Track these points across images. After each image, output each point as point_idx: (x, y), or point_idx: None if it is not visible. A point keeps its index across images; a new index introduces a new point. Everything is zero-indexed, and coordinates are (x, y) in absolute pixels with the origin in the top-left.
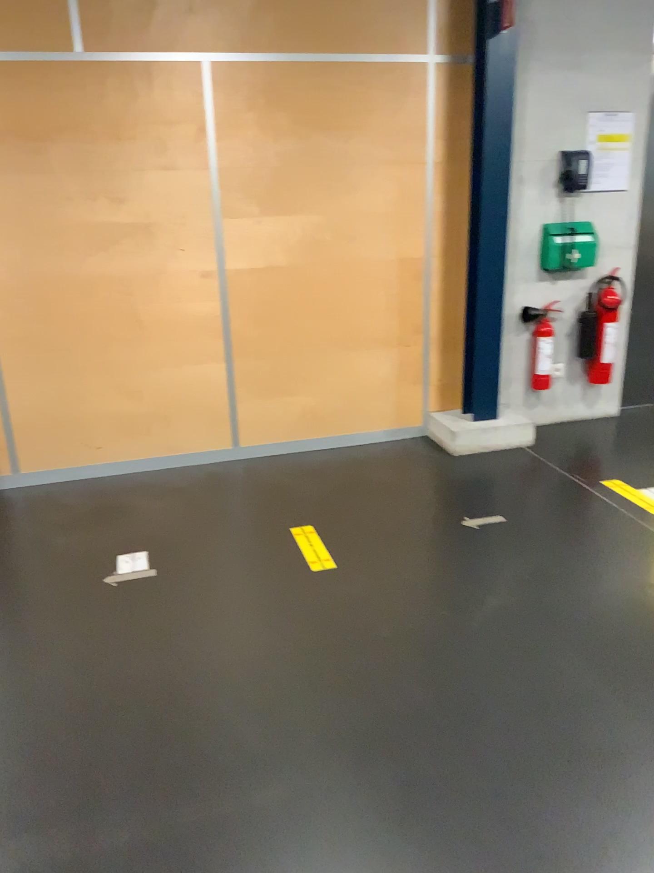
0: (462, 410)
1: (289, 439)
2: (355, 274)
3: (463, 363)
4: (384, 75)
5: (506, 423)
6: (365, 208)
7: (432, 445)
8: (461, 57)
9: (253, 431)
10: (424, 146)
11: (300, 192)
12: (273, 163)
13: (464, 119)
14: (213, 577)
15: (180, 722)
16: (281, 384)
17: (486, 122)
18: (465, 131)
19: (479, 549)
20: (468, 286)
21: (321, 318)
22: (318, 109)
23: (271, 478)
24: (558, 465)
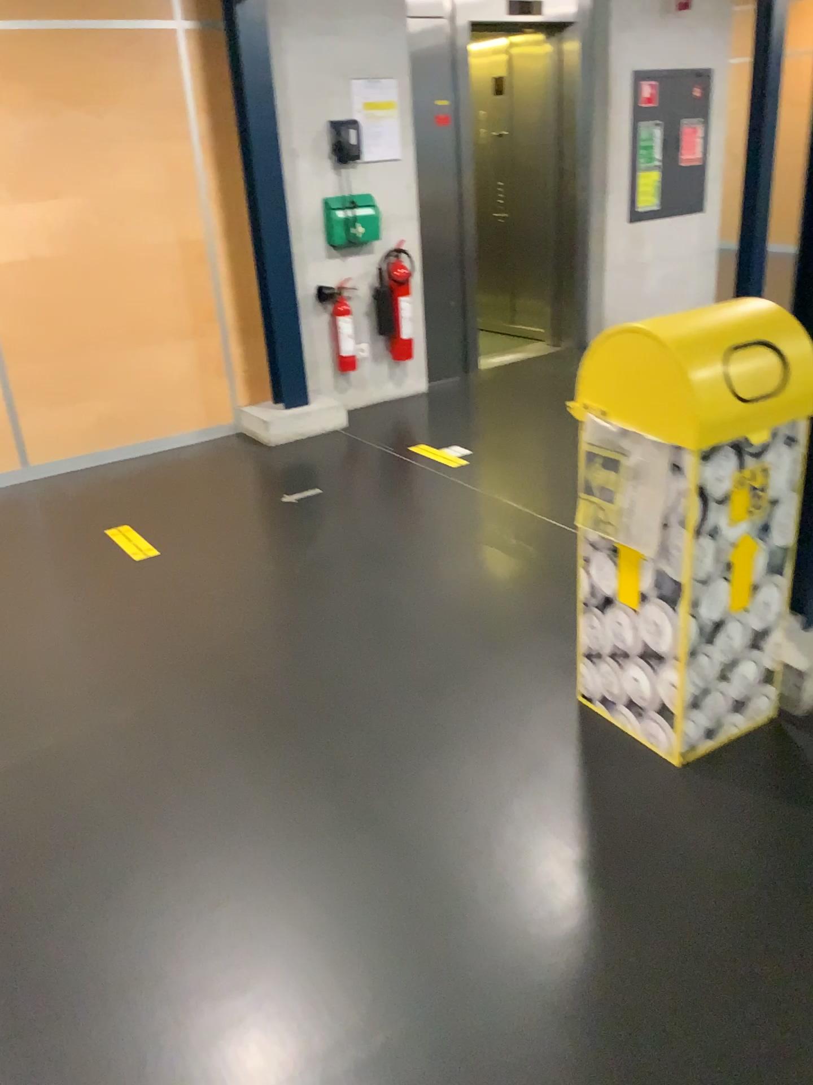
0: (272, 400)
1: (89, 450)
2: (133, 263)
3: (264, 350)
4: (131, 46)
5: (317, 406)
6: (132, 190)
7: (245, 438)
8: (211, 25)
9: (47, 446)
10: (186, 121)
11: (57, 176)
12: (21, 145)
13: (224, 92)
14: (30, 577)
15: (25, 681)
16: (70, 390)
17: (248, 94)
18: (227, 104)
19: (295, 513)
20: (256, 269)
21: (104, 314)
22: (63, 84)
23: (76, 490)
24: (369, 438)
